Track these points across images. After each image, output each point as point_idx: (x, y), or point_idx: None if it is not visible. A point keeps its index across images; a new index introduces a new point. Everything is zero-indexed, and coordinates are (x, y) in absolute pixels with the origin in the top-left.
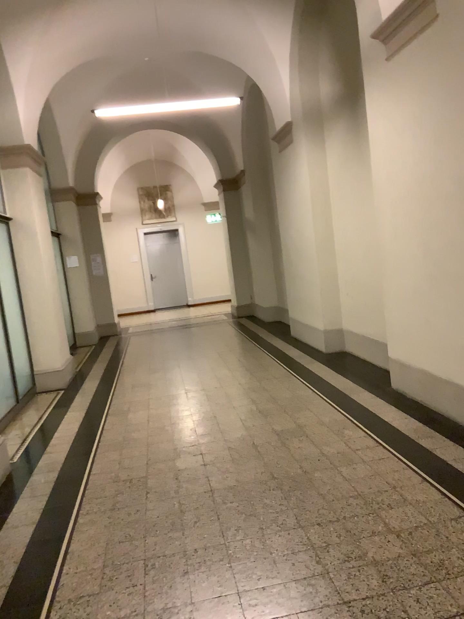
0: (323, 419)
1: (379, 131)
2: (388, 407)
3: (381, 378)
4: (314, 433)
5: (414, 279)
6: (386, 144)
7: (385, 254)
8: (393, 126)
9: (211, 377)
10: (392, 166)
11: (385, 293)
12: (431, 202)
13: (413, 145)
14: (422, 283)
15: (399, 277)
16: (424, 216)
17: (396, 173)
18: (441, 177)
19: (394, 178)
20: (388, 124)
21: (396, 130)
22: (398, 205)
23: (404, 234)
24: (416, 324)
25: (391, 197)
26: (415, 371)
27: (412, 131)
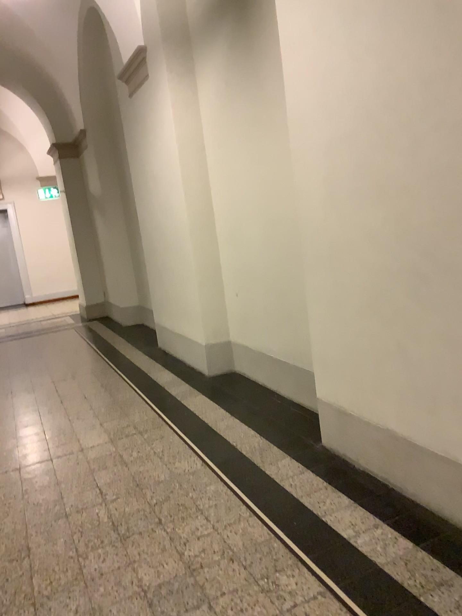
0: (232, 542)
1: (300, 24)
2: (336, 499)
3: (303, 428)
4: (221, 594)
5: (377, 279)
6: (314, 44)
7: (311, 237)
8: (331, 6)
9: (35, 439)
10: (328, 82)
11: (311, 300)
12: (425, 134)
13: (379, 29)
14: (396, 288)
15: (342, 275)
16: (405, 164)
17: (335, 93)
18: (456, 80)
19: (333, 103)
20: (320, 6)
21: (341, 11)
22: (343, 150)
23: (355, 201)
24: (380, 356)
25: (323, 139)
26: (373, 431)
27: (379, 2)
